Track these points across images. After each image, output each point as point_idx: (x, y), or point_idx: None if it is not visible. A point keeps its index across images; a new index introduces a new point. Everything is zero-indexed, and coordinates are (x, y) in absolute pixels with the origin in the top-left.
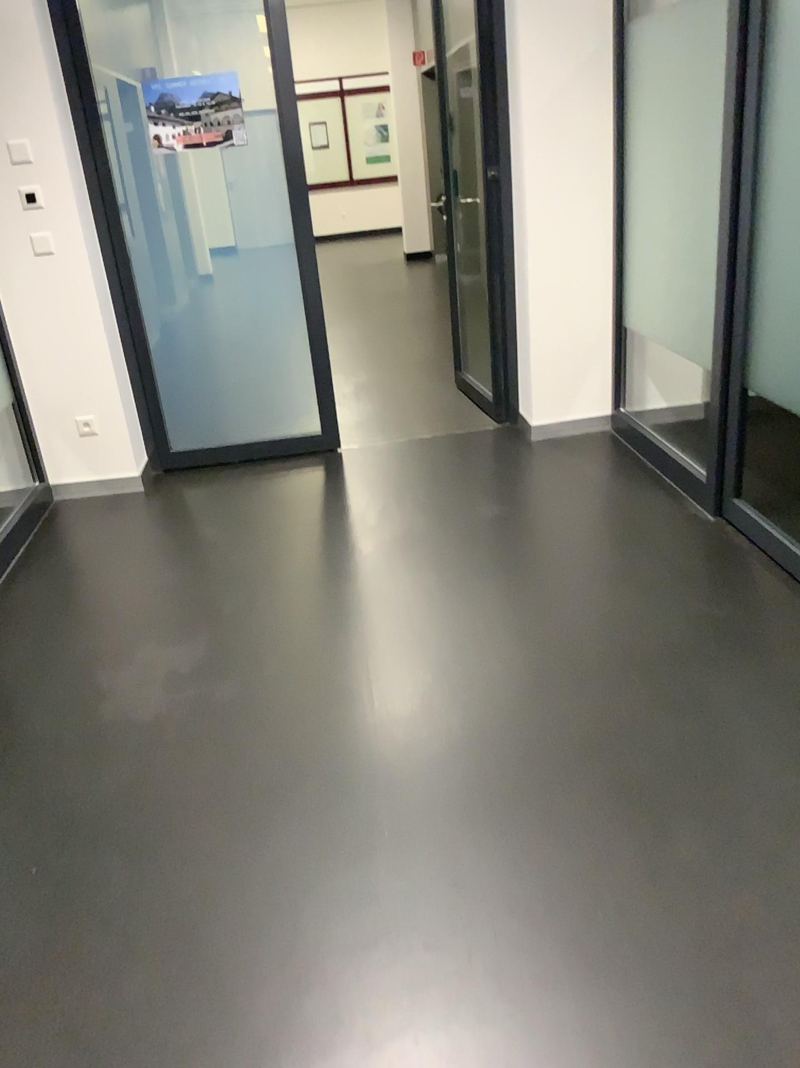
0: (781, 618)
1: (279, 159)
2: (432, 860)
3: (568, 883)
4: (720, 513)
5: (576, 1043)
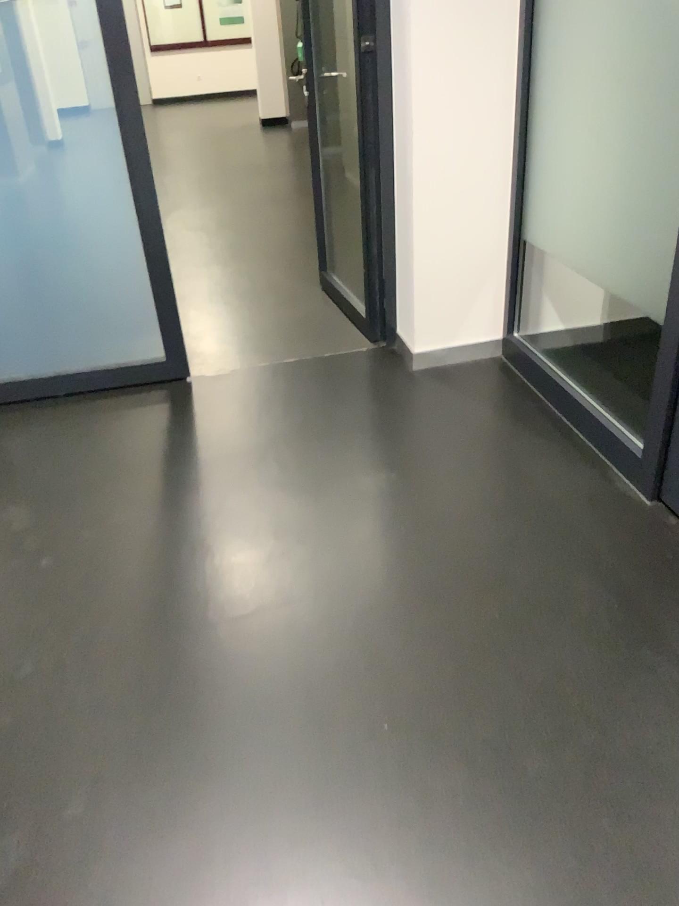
0: None
1: (92, 16)
2: None
3: None
4: (658, 497)
5: None
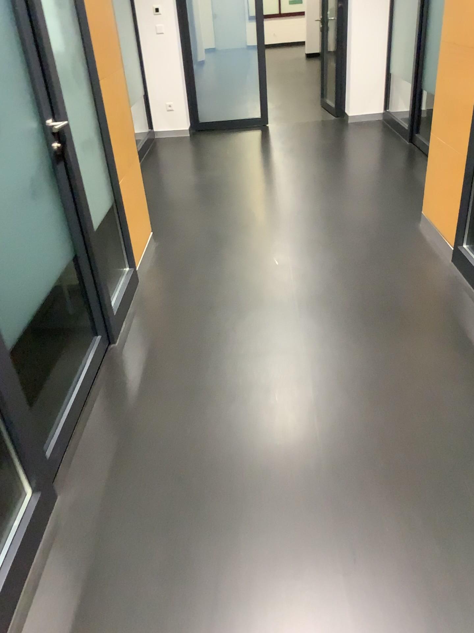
0: (417, 163)
1: None
2: (290, 200)
3: (327, 203)
4: (410, 139)
5: (321, 220)
